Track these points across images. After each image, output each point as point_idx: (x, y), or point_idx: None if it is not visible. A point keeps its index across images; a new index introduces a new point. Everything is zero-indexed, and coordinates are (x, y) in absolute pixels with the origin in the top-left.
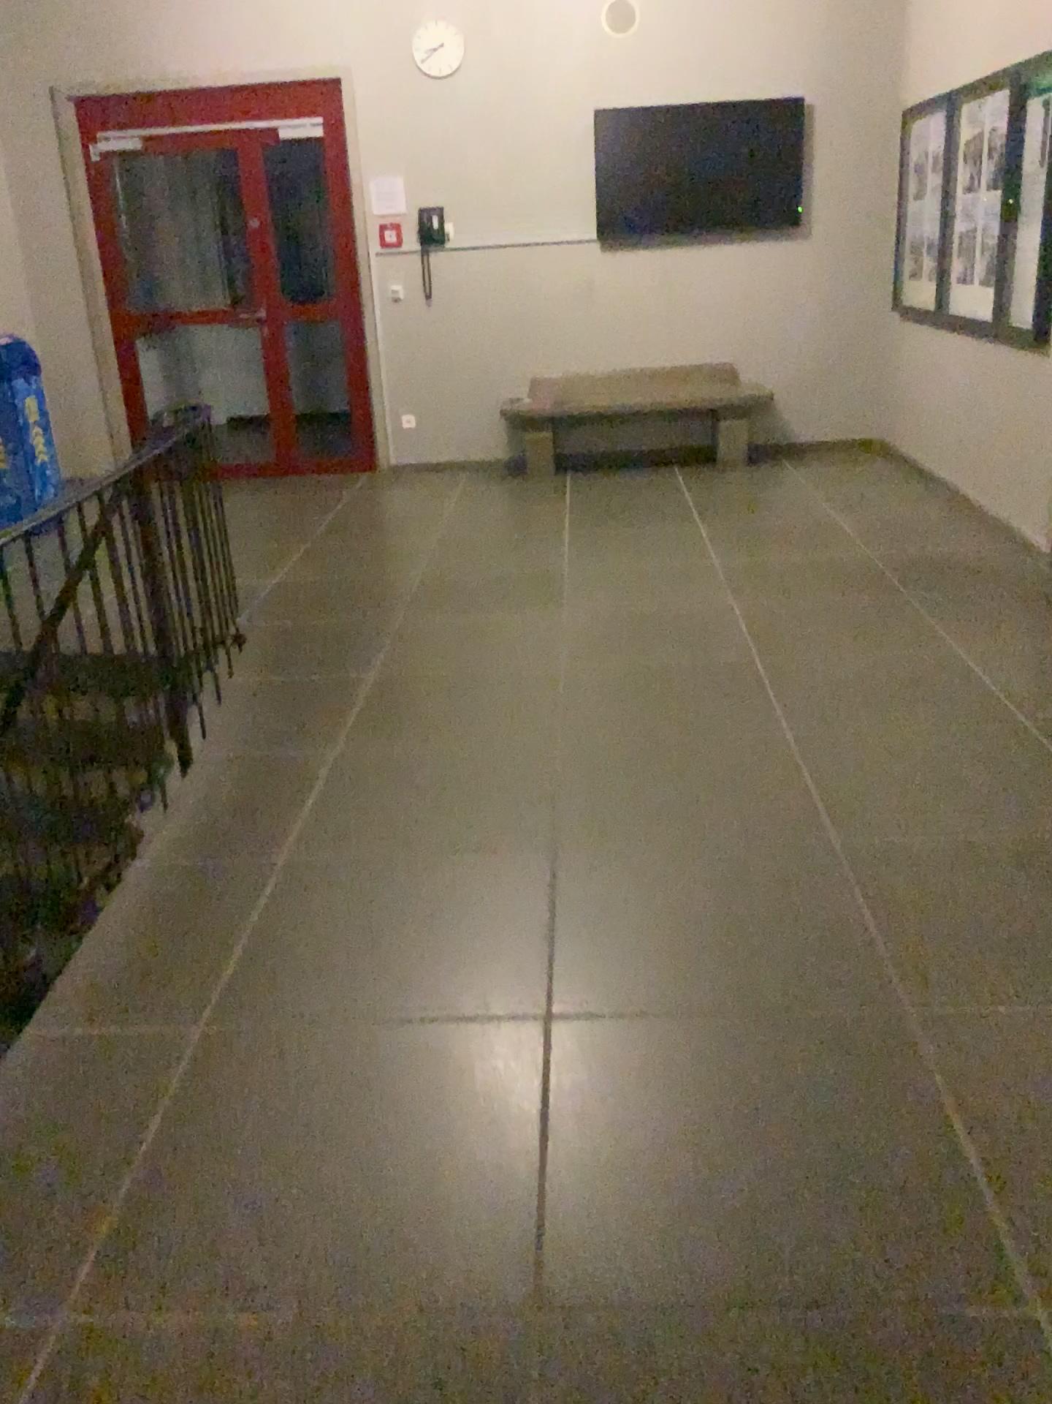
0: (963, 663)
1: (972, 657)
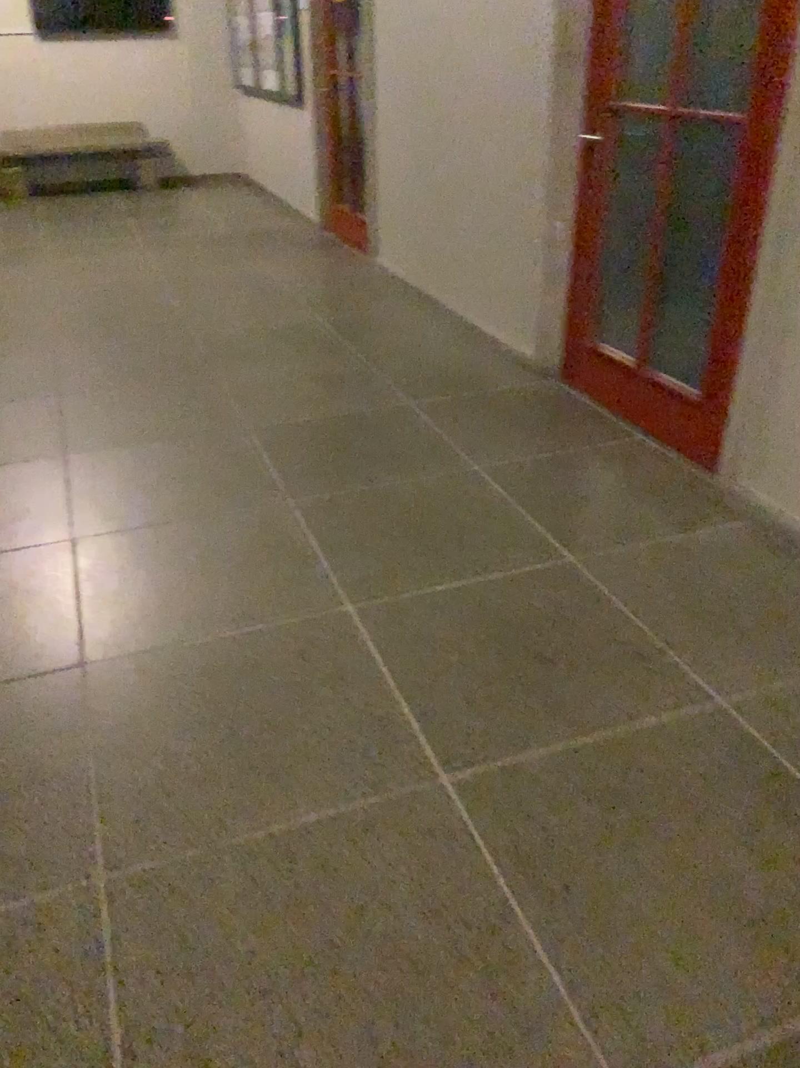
0: (262, 269)
1: (269, 266)
